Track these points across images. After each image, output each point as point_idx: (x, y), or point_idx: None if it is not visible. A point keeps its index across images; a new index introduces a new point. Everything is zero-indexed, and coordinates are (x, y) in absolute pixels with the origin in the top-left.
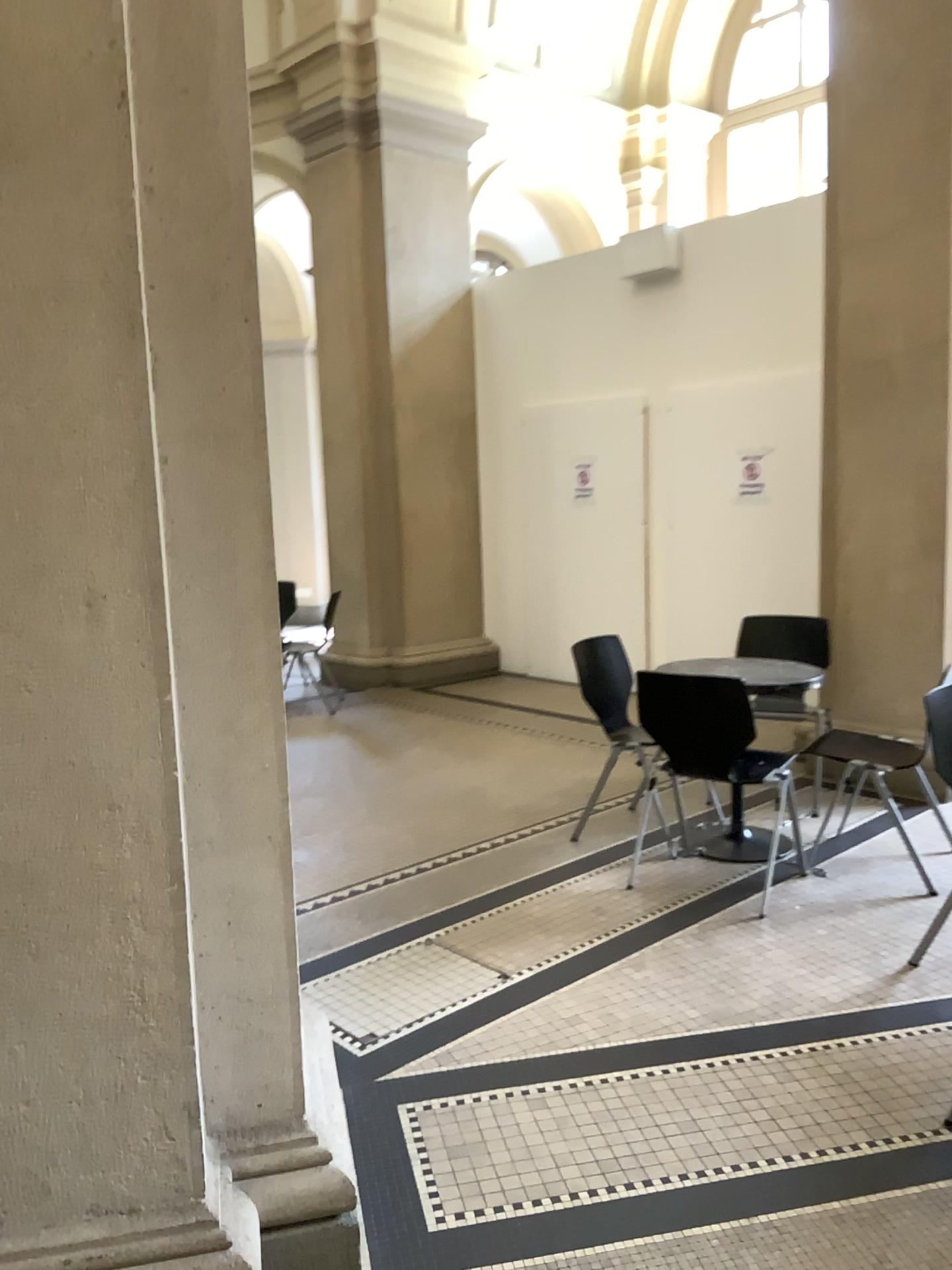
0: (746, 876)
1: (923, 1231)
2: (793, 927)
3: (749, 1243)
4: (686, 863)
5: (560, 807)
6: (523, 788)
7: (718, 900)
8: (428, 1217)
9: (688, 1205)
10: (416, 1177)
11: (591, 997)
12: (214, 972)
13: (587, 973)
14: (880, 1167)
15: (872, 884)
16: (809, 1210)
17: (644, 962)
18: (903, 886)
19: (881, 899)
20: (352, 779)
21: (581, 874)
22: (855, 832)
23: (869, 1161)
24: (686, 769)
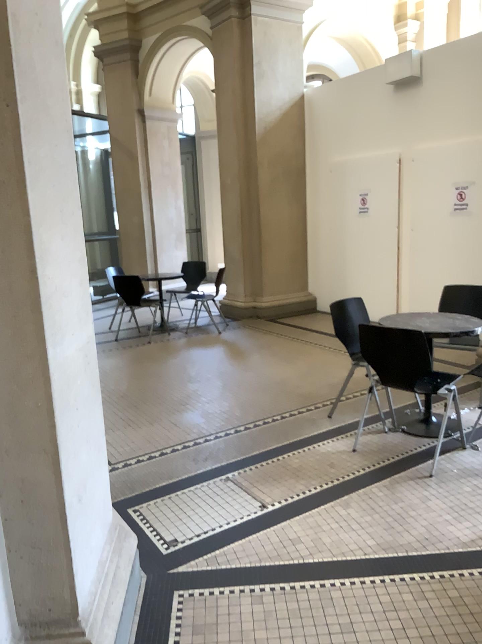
0: (427, 446)
1: None
2: (449, 485)
3: None
4: (391, 436)
5: (326, 395)
6: (308, 382)
7: (405, 462)
8: None
9: None
10: None
11: (309, 526)
12: (13, 528)
13: (311, 508)
14: None
15: None
16: None
17: (349, 502)
18: None
19: None
20: (215, 373)
21: (327, 439)
22: None
23: None
24: (388, 382)
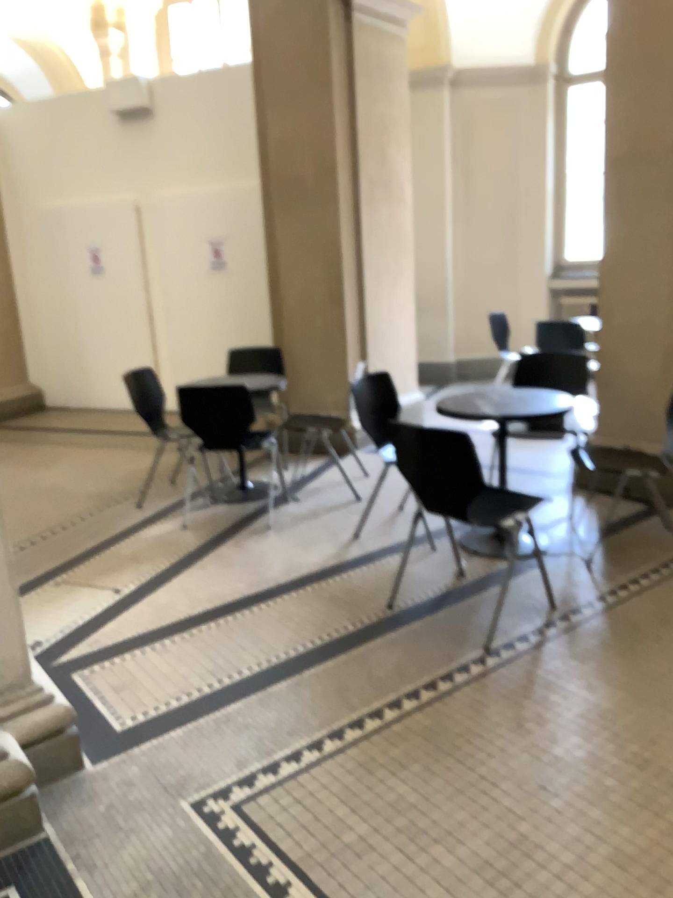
0: (255, 507)
1: (389, 655)
2: (289, 530)
3: (304, 683)
4: (217, 506)
5: (123, 487)
6: (93, 479)
7: (242, 523)
8: (116, 721)
9: (267, 675)
10: (101, 704)
11: (180, 589)
12: None
13: (173, 577)
14: (363, 632)
15: (328, 499)
16: (331, 661)
17: (206, 564)
18: (345, 498)
19: (335, 506)
20: None
21: (150, 524)
22: (312, 474)
23: (357, 631)
24: (213, 445)
